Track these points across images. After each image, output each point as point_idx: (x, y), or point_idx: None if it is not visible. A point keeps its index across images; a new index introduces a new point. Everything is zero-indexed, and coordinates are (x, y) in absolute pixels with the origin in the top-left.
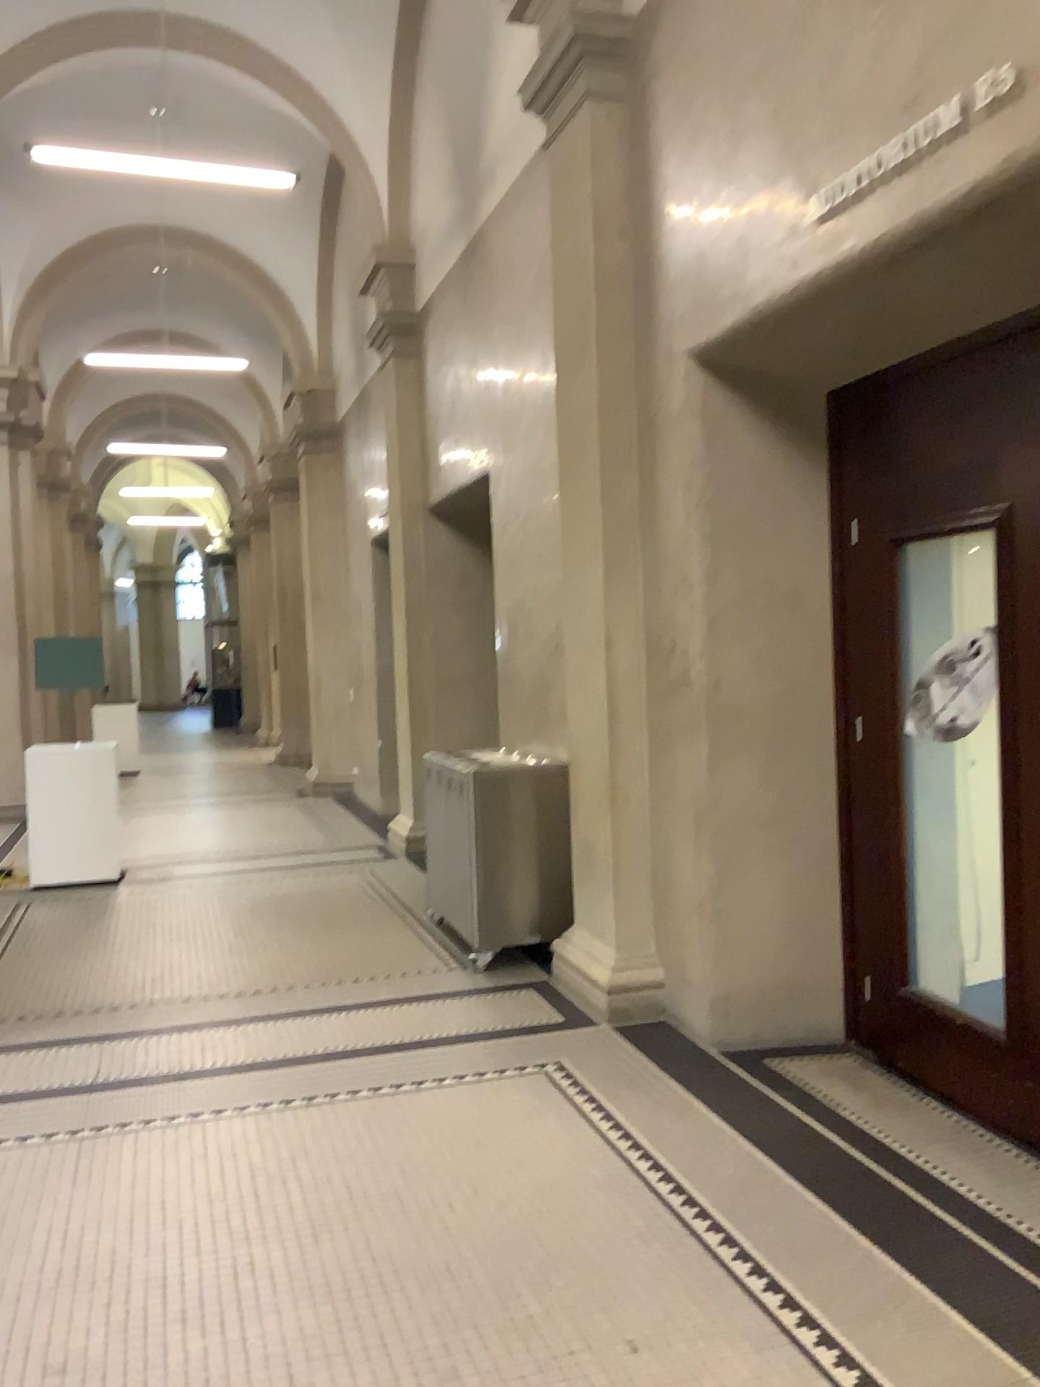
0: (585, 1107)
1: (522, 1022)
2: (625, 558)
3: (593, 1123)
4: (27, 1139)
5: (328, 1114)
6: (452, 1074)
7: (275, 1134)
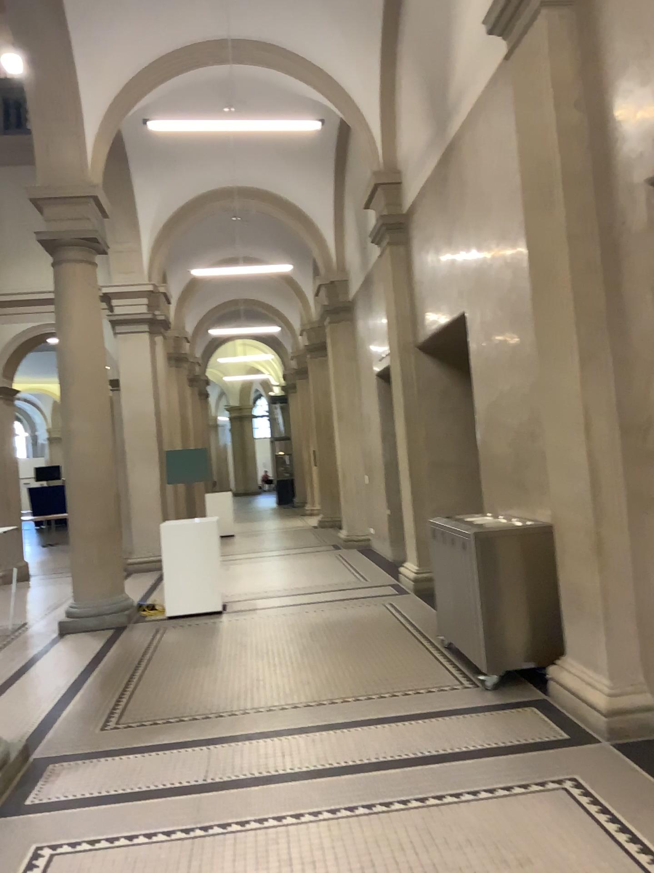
0: (611, 829)
1: (535, 738)
2: (595, 358)
3: (625, 847)
4: (154, 836)
5: (387, 824)
6: (487, 787)
7: (347, 842)
